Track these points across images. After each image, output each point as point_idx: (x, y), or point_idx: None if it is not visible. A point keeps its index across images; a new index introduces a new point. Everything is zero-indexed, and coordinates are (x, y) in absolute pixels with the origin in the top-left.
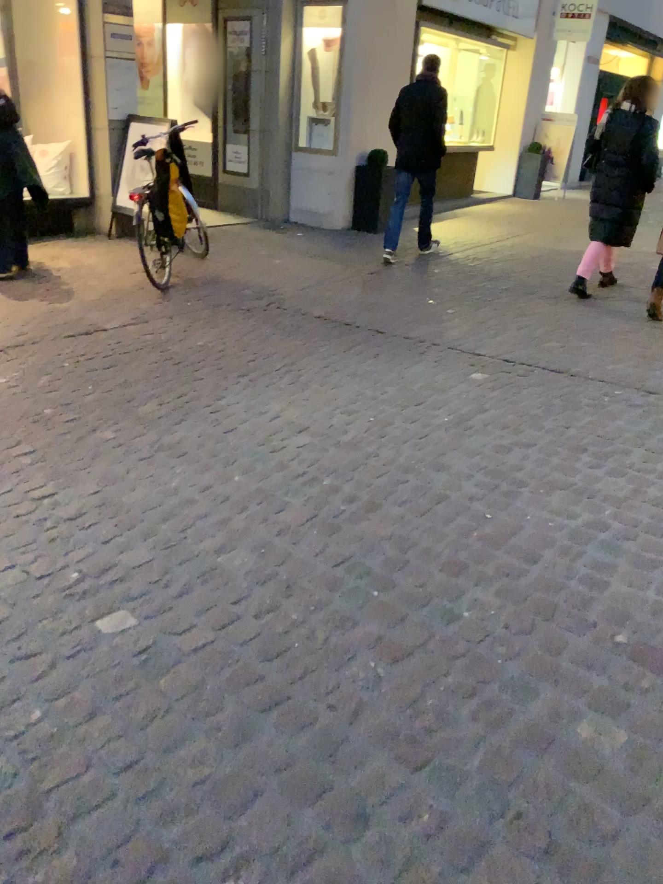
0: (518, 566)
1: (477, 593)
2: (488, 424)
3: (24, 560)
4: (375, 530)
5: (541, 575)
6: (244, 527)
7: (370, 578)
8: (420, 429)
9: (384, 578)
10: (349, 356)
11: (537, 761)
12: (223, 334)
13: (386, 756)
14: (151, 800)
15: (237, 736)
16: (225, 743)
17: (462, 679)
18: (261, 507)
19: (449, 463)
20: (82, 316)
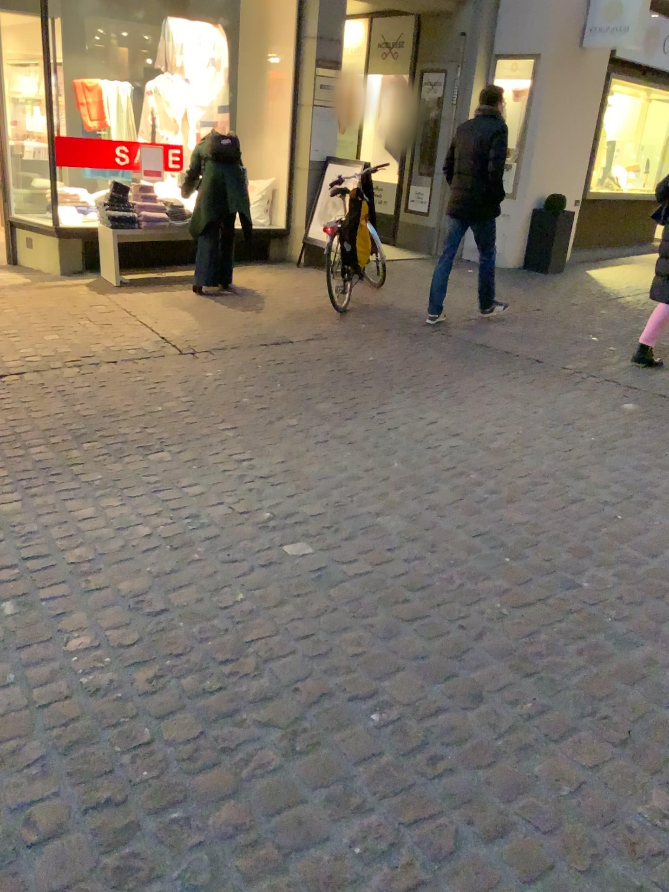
0: (637, 555)
1: (596, 569)
2: (630, 446)
3: (227, 499)
4: (513, 514)
5: (658, 564)
6: (400, 499)
7: (504, 546)
8: (565, 443)
9: (515, 548)
10: (506, 379)
11: (626, 685)
12: (392, 352)
13: (501, 662)
14: (320, 657)
15: (385, 631)
16: (376, 634)
17: (573, 624)
18: (416, 487)
19: (588, 472)
20: (271, 328)
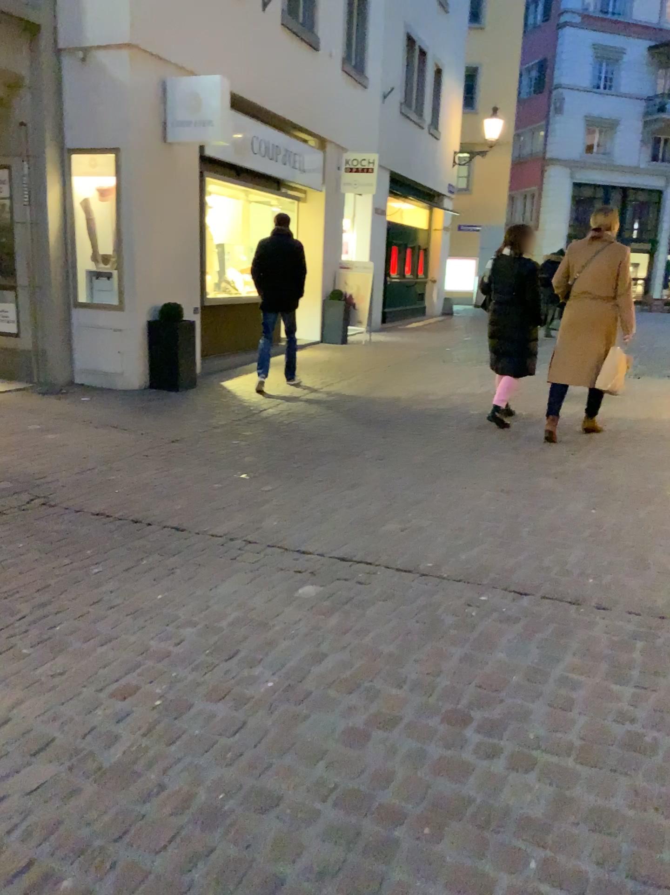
0: None
1: None
2: (328, 687)
3: None
4: None
5: None
6: None
7: None
8: (230, 713)
9: None
10: (132, 581)
11: None
12: None
13: None
14: None
15: None
16: None
17: None
18: None
19: (277, 786)
20: None
